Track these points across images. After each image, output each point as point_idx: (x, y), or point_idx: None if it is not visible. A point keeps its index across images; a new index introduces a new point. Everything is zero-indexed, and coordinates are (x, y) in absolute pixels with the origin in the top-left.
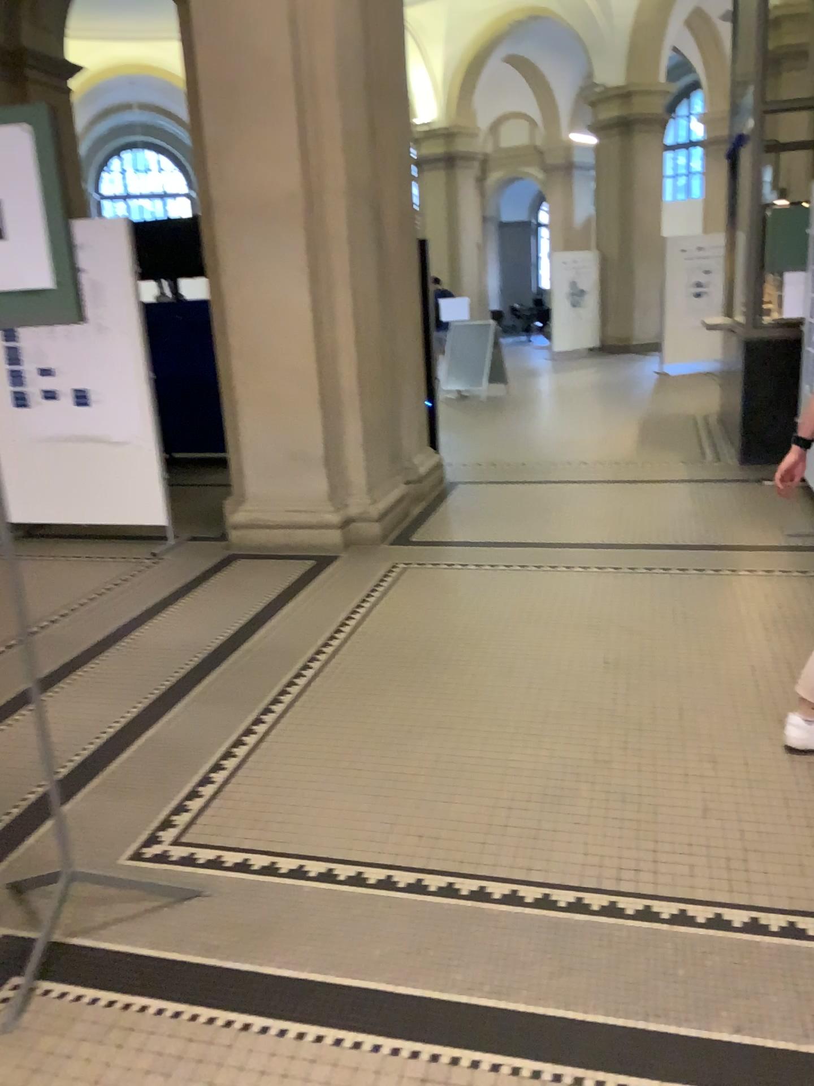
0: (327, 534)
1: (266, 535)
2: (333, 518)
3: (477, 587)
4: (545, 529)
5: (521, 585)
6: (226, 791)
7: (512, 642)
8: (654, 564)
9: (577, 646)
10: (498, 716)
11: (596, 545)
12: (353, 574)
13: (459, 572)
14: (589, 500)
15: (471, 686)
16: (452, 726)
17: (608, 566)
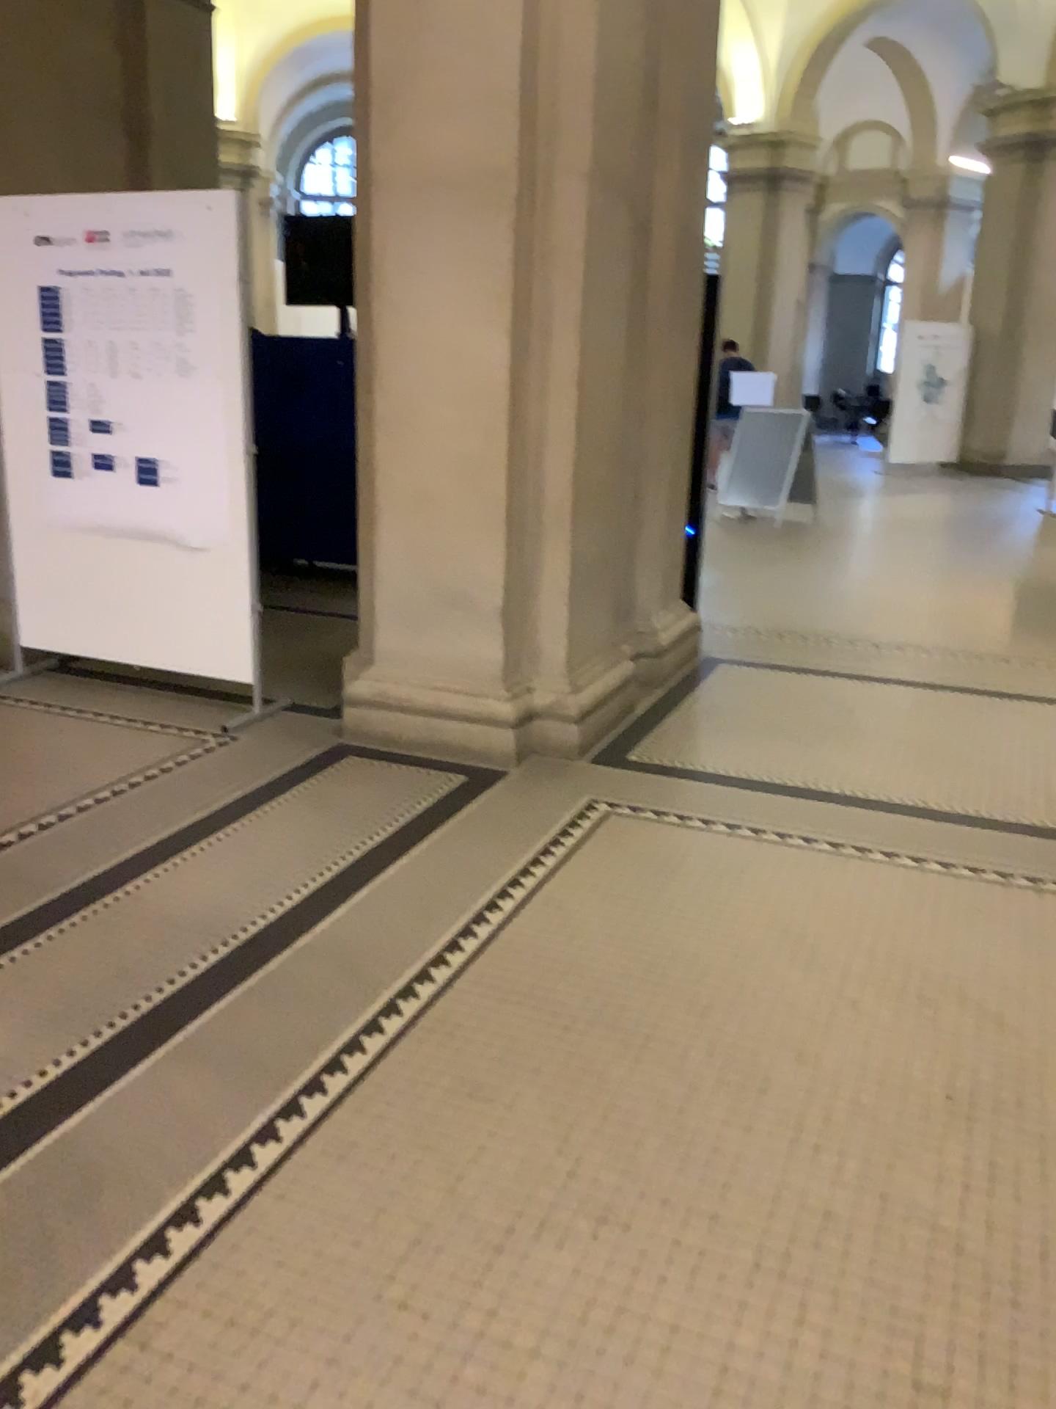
0: (494, 732)
1: (398, 721)
2: (505, 710)
3: (723, 875)
4: (851, 771)
5: (800, 882)
6: (141, 1327)
7: (770, 1016)
8: (1041, 875)
9: (892, 1046)
10: (722, 1208)
11: (937, 818)
12: (519, 815)
13: (696, 837)
14: (930, 726)
15: (680, 1114)
16: (626, 1223)
17: (956, 865)
